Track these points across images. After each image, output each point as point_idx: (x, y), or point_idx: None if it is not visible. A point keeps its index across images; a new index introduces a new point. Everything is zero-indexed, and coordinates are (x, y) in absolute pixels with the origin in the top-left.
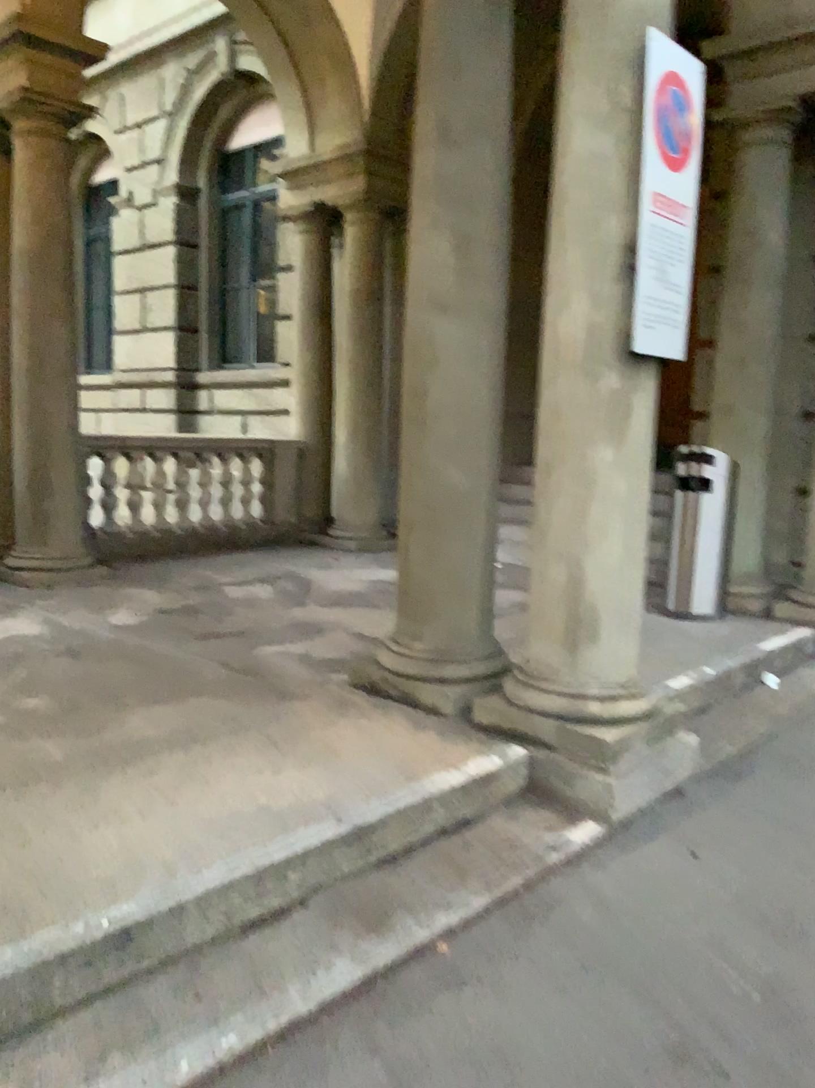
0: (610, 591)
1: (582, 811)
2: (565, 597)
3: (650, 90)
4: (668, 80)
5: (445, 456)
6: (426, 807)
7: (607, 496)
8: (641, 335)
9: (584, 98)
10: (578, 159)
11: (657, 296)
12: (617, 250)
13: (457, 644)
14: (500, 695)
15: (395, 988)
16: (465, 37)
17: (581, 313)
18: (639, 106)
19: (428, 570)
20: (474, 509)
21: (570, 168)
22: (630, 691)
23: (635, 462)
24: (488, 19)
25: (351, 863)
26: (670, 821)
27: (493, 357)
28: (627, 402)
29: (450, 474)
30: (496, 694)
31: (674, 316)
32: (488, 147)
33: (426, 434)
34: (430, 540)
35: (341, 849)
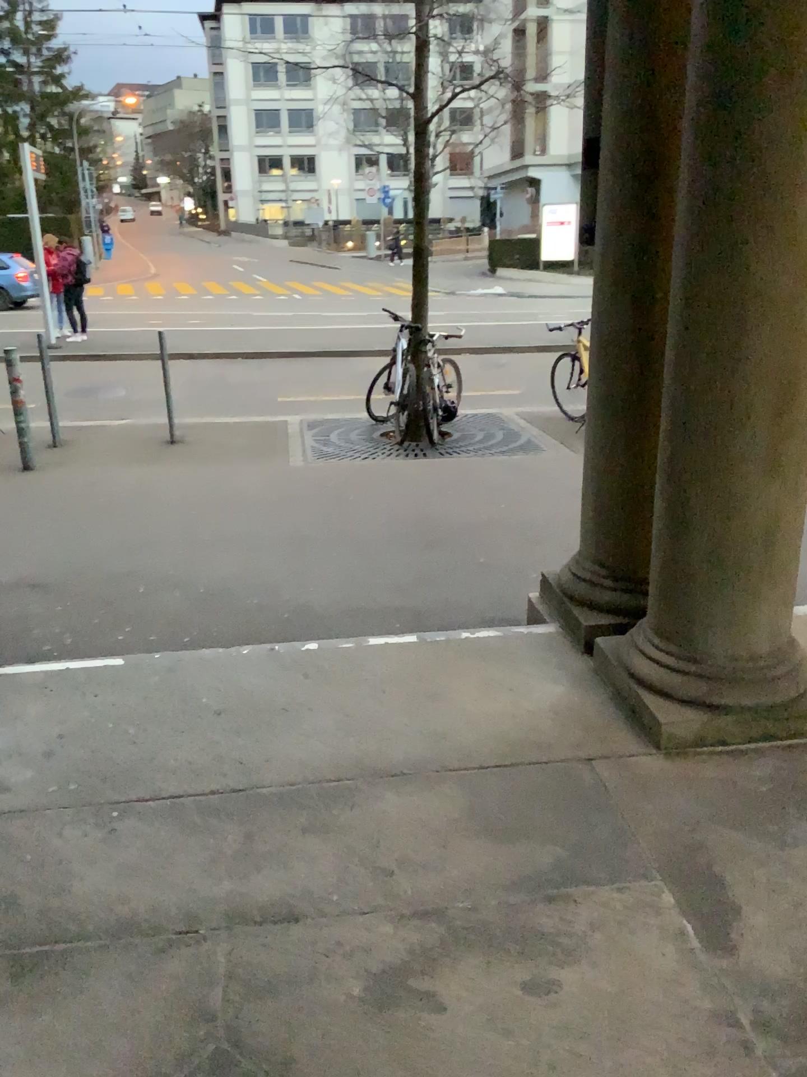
0: None
1: None
2: None
3: None
4: None
5: None
6: None
7: None
8: None
9: None
10: None
11: None
12: None
13: None
14: None
15: None
16: None
17: None
18: None
19: None
20: None
21: None
22: None
23: None
24: None
25: None
26: None
27: None
28: None
29: None
30: None
31: None
32: None
33: None
34: None
35: None
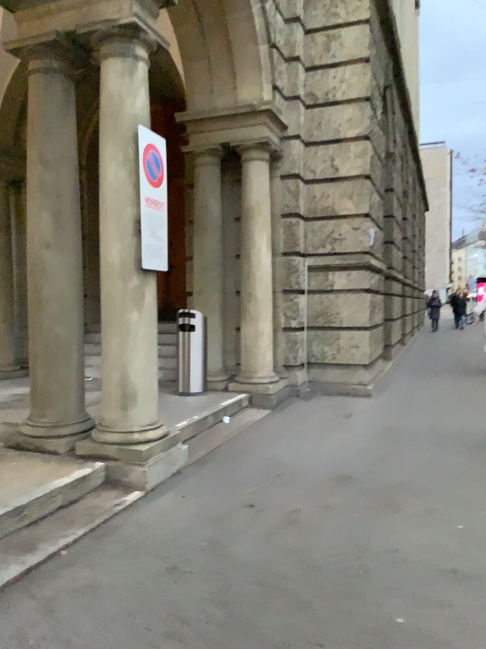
0: (140, 379)
1: (132, 487)
2: (118, 385)
3: (143, 150)
4: (150, 146)
5: (53, 319)
6: (52, 494)
7: (135, 335)
8: (146, 259)
9: (113, 151)
10: (112, 178)
11: (152, 242)
12: (133, 221)
13: (65, 416)
14: (89, 438)
15: (41, 572)
16: (53, 114)
17: (118, 249)
18: (138, 157)
19: (47, 378)
20: (70, 345)
21: (108, 182)
22: (153, 427)
23: (147, 318)
24: (65, 107)
25: (14, 524)
26: (174, 485)
27: (76, 269)
28: (142, 290)
29: (57, 328)
30: (87, 438)
31: (161, 251)
32: (68, 168)
33: (42, 309)
34: (47, 362)
35: (8, 518)
